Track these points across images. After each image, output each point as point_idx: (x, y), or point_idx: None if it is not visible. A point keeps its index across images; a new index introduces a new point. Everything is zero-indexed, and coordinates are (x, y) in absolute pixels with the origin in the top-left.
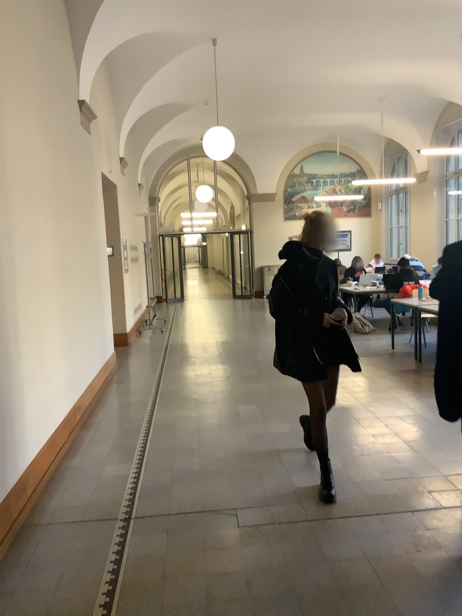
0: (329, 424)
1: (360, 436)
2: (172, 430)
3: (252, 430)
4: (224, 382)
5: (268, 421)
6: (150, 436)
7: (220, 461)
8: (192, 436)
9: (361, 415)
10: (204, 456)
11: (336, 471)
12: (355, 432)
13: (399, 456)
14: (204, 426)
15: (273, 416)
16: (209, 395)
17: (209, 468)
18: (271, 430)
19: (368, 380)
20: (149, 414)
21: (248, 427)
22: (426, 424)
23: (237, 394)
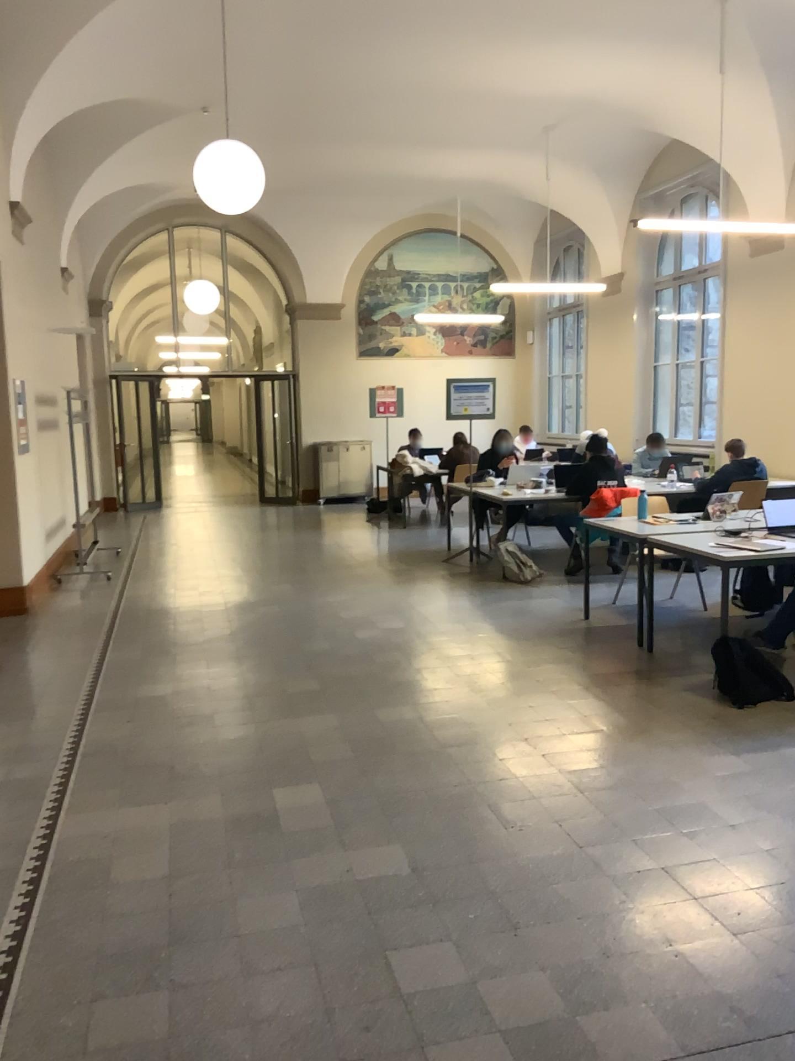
0: (503, 846)
1: (587, 887)
2: (98, 888)
3: (312, 877)
4: (242, 719)
5: (350, 841)
6: (35, 912)
7: (226, 1006)
8: (153, 906)
9: (572, 814)
10: (182, 986)
11: (555, 1032)
12: (572, 874)
13: (701, 959)
14: (185, 867)
15: (364, 824)
16: (205, 759)
17: (195, 1041)
18: (362, 875)
19: (562, 704)
20: (43, 828)
21: (303, 863)
22: (730, 838)
23: (272, 752)
